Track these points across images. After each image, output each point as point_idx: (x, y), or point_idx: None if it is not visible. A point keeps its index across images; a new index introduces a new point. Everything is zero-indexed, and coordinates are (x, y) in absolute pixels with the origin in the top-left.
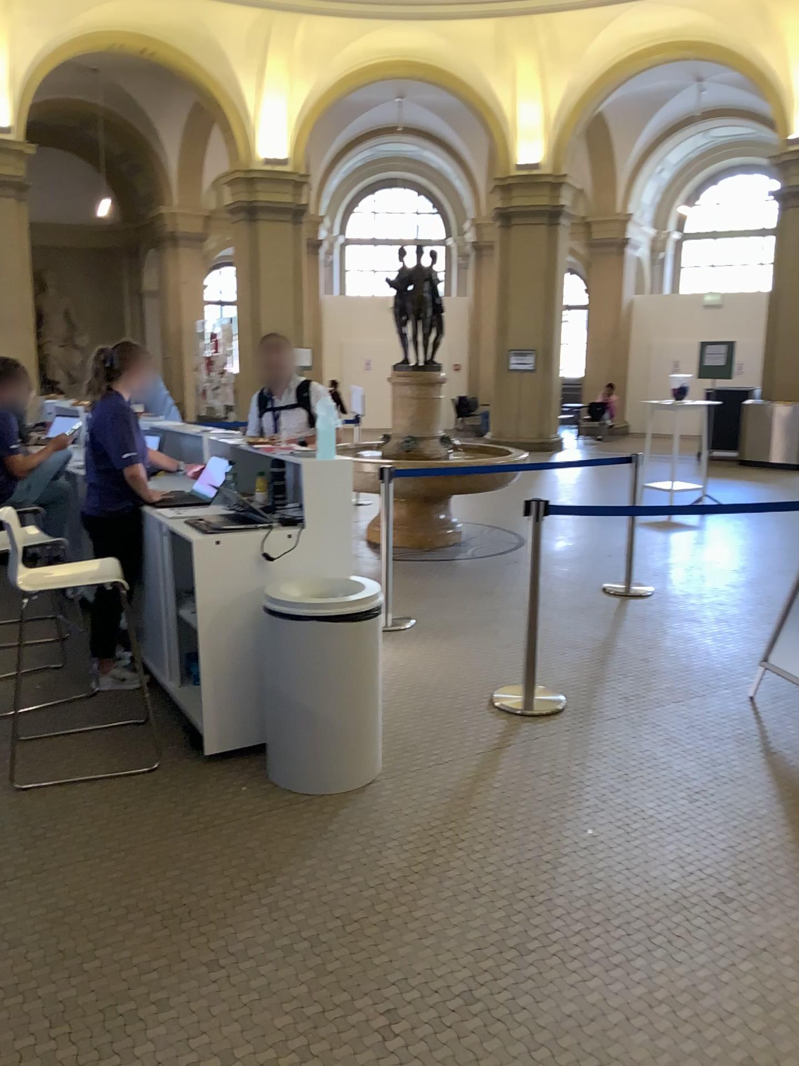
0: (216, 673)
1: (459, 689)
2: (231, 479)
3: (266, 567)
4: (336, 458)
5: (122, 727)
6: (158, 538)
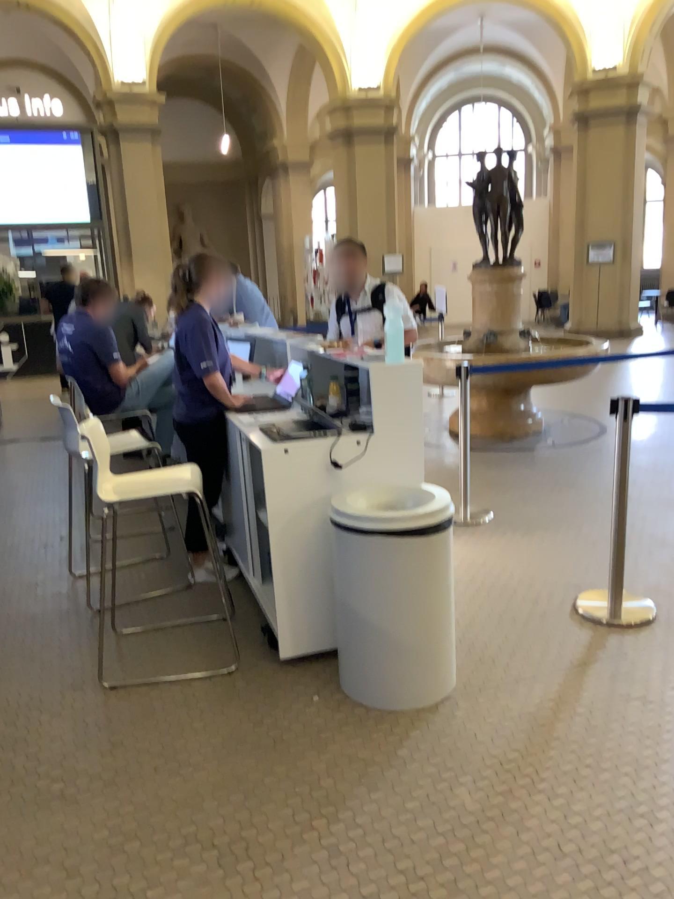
0: (286, 579)
1: (534, 590)
2: (305, 383)
3: (333, 473)
4: (401, 362)
5: (205, 620)
6: (237, 441)
